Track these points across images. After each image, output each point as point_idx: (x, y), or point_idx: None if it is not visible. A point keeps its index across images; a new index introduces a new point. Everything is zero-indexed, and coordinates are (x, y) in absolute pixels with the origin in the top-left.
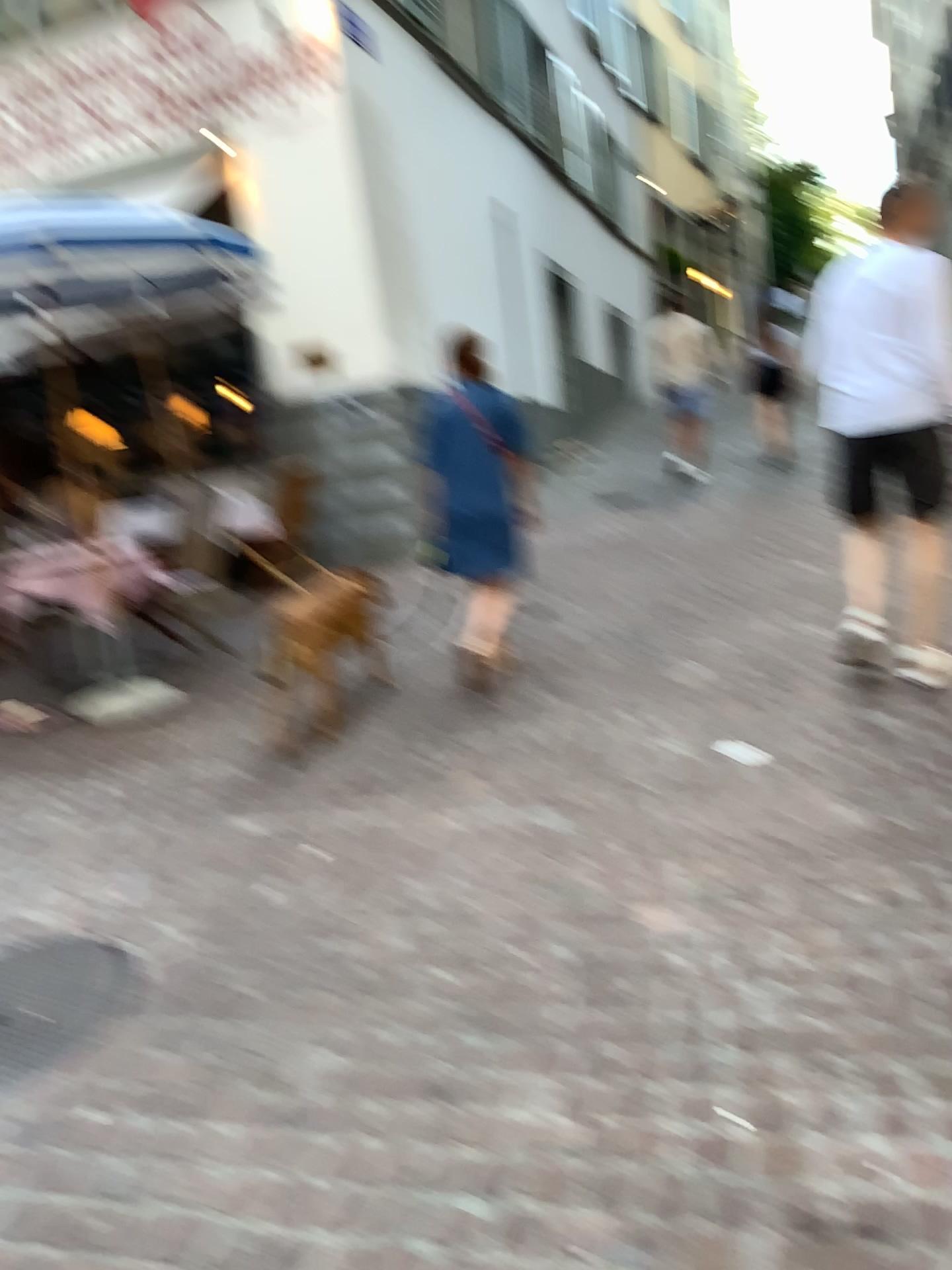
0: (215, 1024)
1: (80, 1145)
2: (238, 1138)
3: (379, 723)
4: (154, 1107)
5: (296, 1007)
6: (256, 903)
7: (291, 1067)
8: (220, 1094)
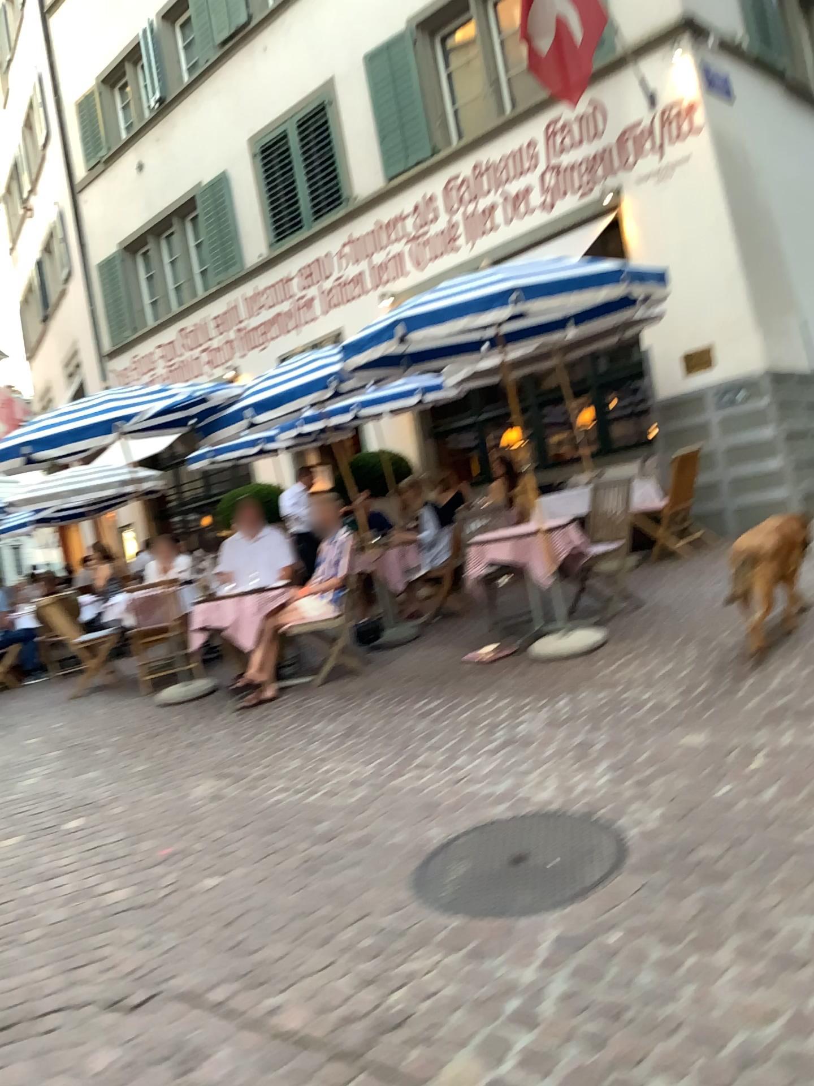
0: (708, 891)
1: (619, 965)
2: (750, 979)
3: (803, 662)
4: (672, 946)
5: (777, 885)
6: (721, 801)
7: (785, 930)
8: (726, 943)
